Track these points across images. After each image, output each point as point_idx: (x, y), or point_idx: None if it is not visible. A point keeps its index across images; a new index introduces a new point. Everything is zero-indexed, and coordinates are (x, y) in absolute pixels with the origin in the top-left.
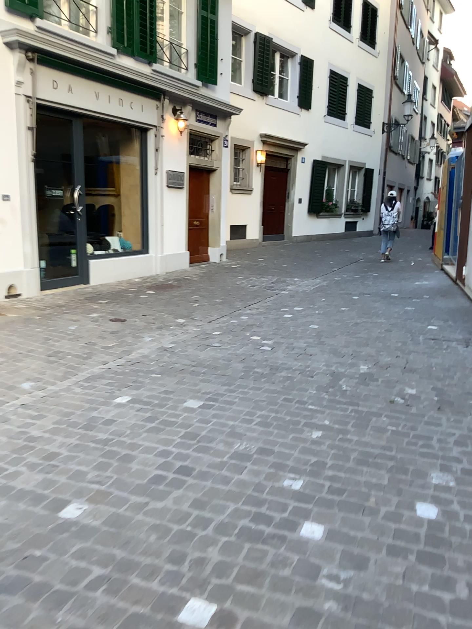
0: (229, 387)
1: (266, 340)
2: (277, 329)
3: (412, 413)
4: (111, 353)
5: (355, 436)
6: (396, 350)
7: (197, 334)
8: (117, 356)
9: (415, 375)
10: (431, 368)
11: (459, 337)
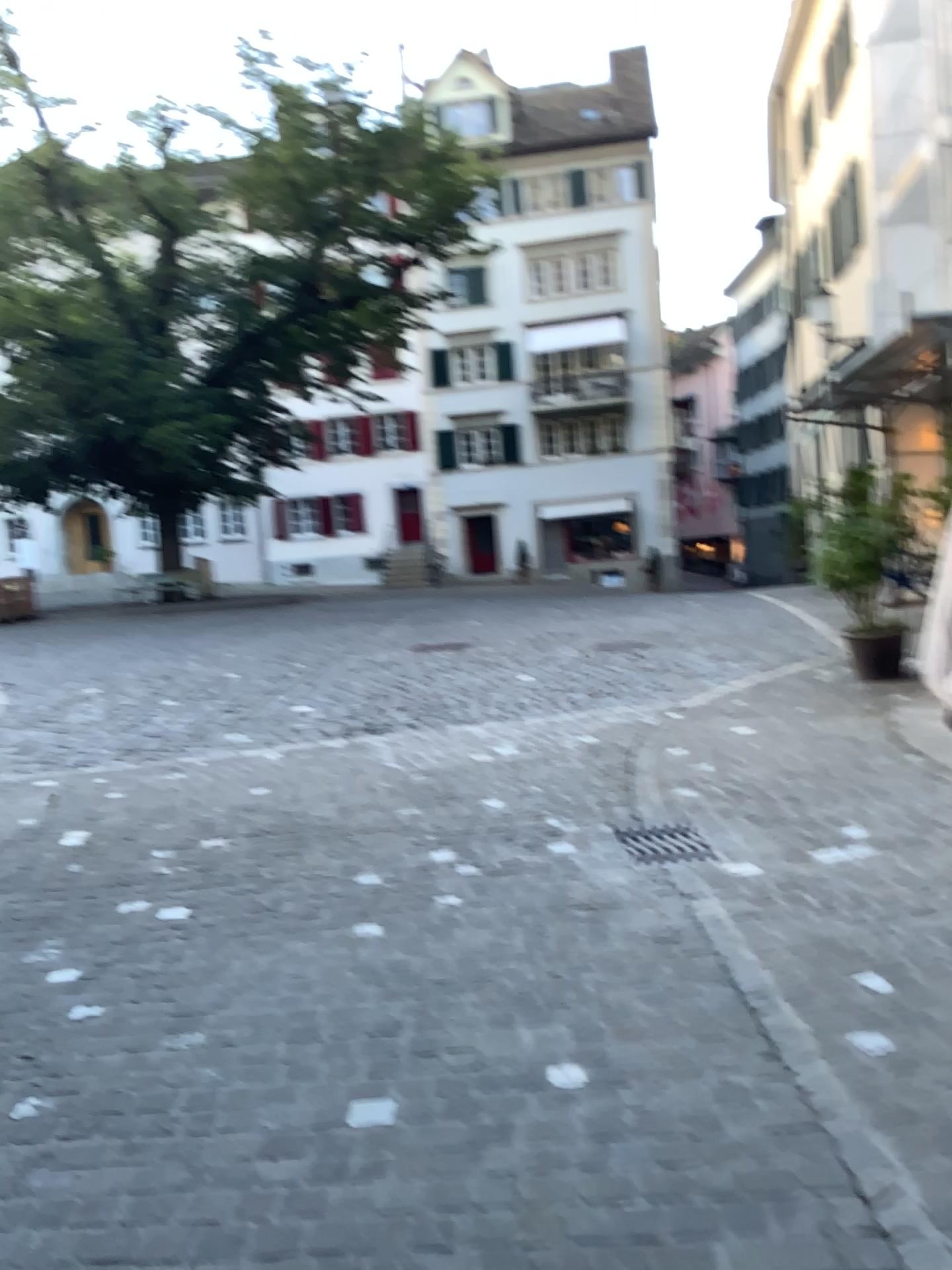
0: (320, 1225)
1: None
2: None
3: None
4: None
5: None
6: None
7: None
8: None
9: None
10: None
11: None
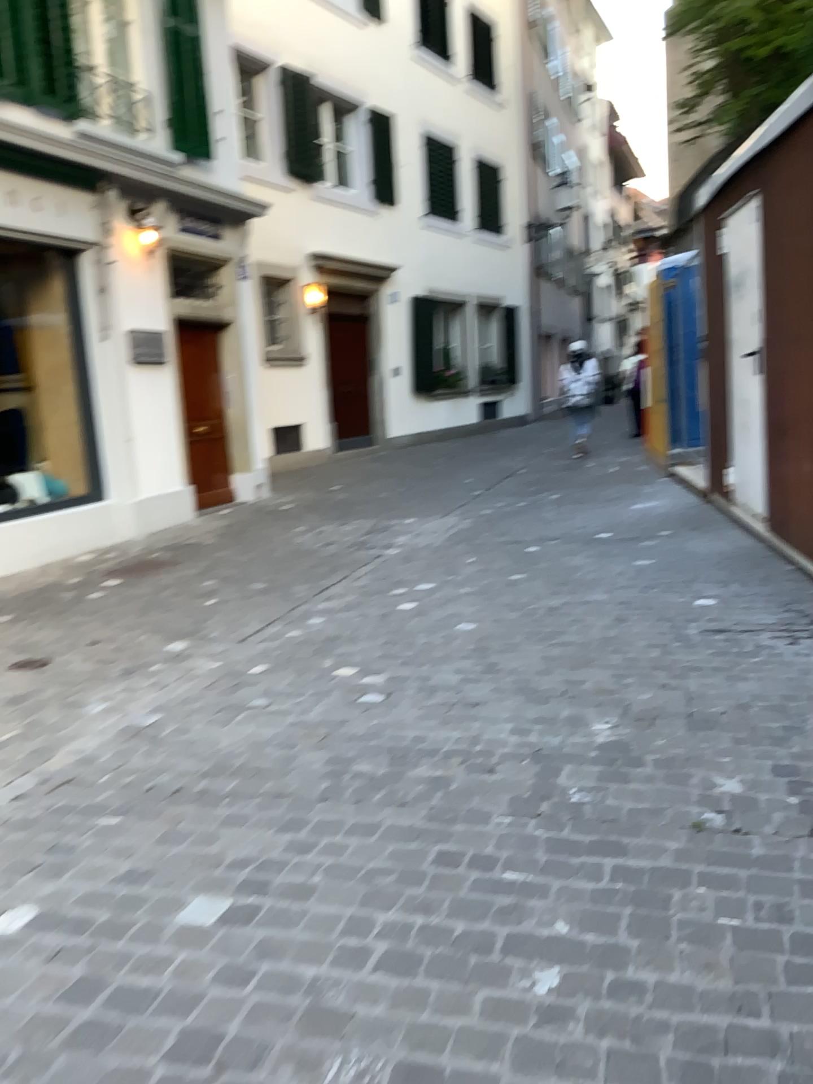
0: (296, 831)
1: (368, 676)
2: (390, 644)
3: (760, 860)
4: (5, 761)
5: (646, 969)
6: (655, 670)
7: (214, 681)
8: (18, 770)
9: (719, 733)
10: (746, 711)
11: (770, 620)
